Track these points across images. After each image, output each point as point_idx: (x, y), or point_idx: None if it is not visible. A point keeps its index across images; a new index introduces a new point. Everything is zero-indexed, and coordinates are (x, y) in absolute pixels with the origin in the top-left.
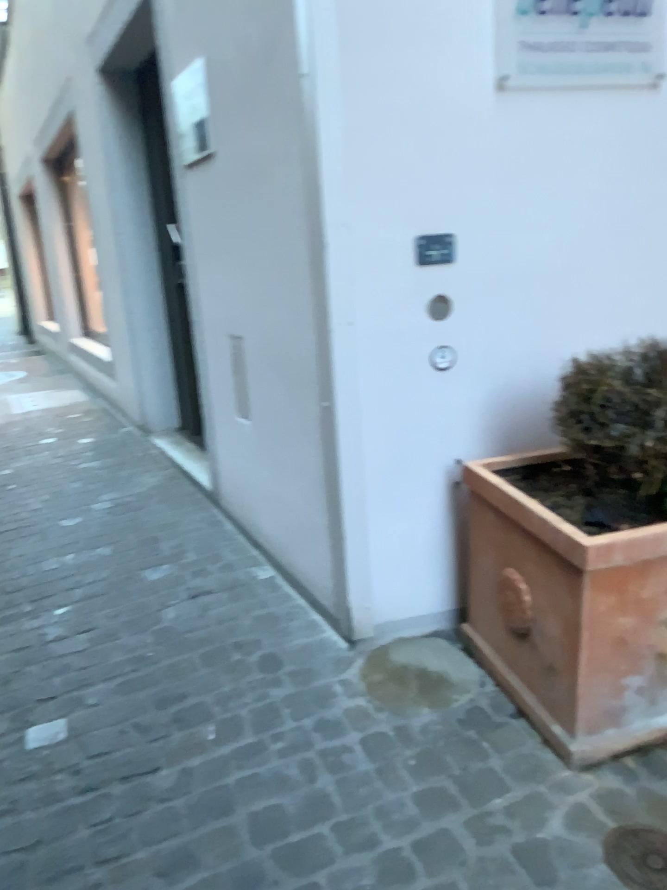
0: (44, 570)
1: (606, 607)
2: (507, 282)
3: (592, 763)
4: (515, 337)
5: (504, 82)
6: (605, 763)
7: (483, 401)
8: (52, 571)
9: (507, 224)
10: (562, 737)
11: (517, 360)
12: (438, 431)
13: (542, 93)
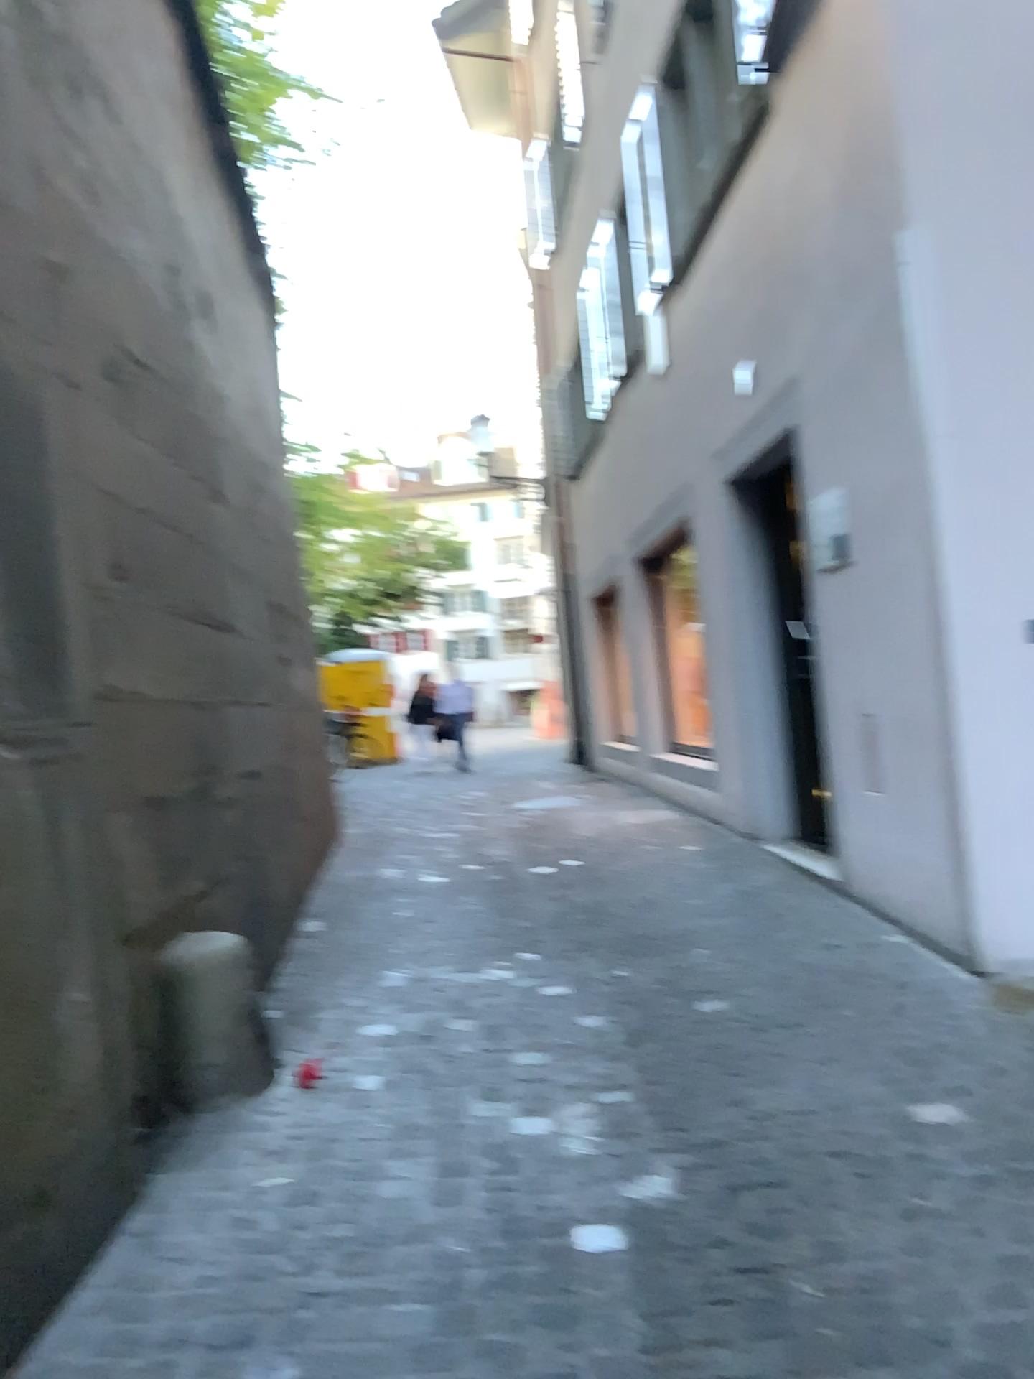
0: (682, 928)
1: None
2: None
3: None
4: None
5: None
6: None
7: None
8: (690, 929)
9: None
10: None
11: None
12: None
13: None
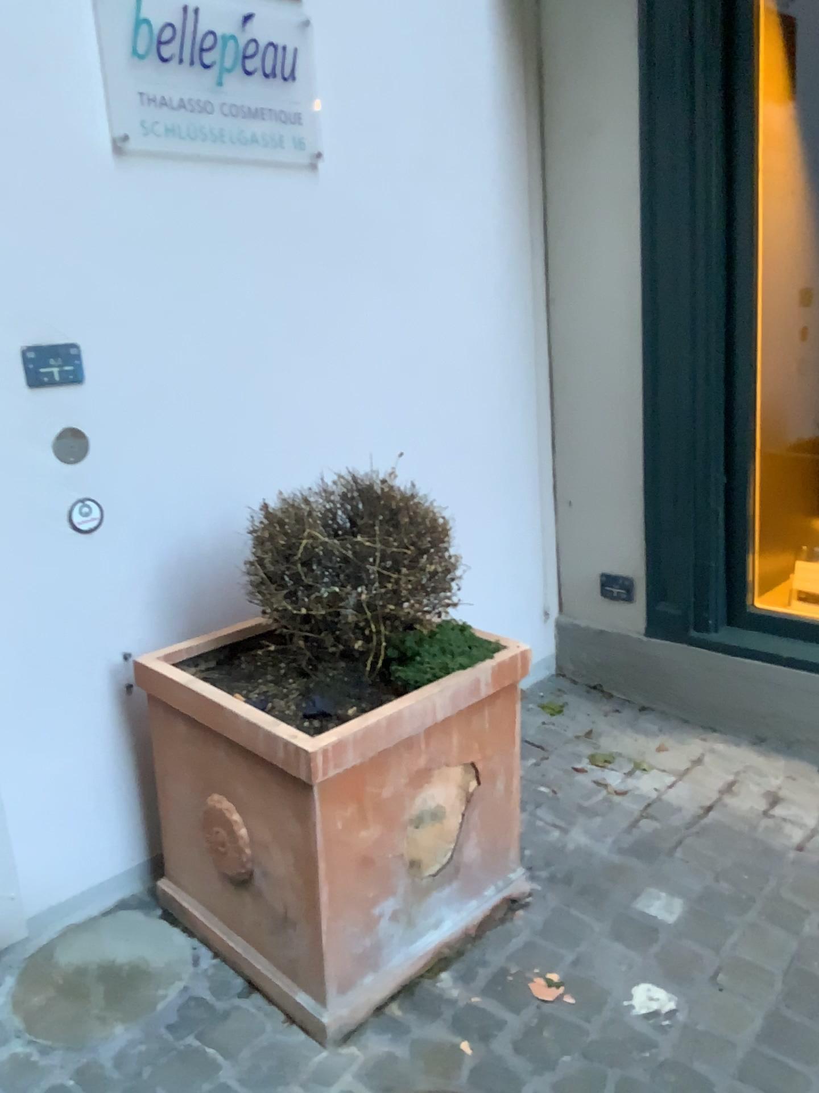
0: None
1: (342, 824)
2: (162, 408)
3: (350, 1029)
4: (180, 479)
5: (125, 143)
6: (365, 1023)
7: (148, 570)
8: None
9: (152, 331)
10: (308, 1008)
11: (187, 510)
12: (88, 619)
13: (177, 162)
